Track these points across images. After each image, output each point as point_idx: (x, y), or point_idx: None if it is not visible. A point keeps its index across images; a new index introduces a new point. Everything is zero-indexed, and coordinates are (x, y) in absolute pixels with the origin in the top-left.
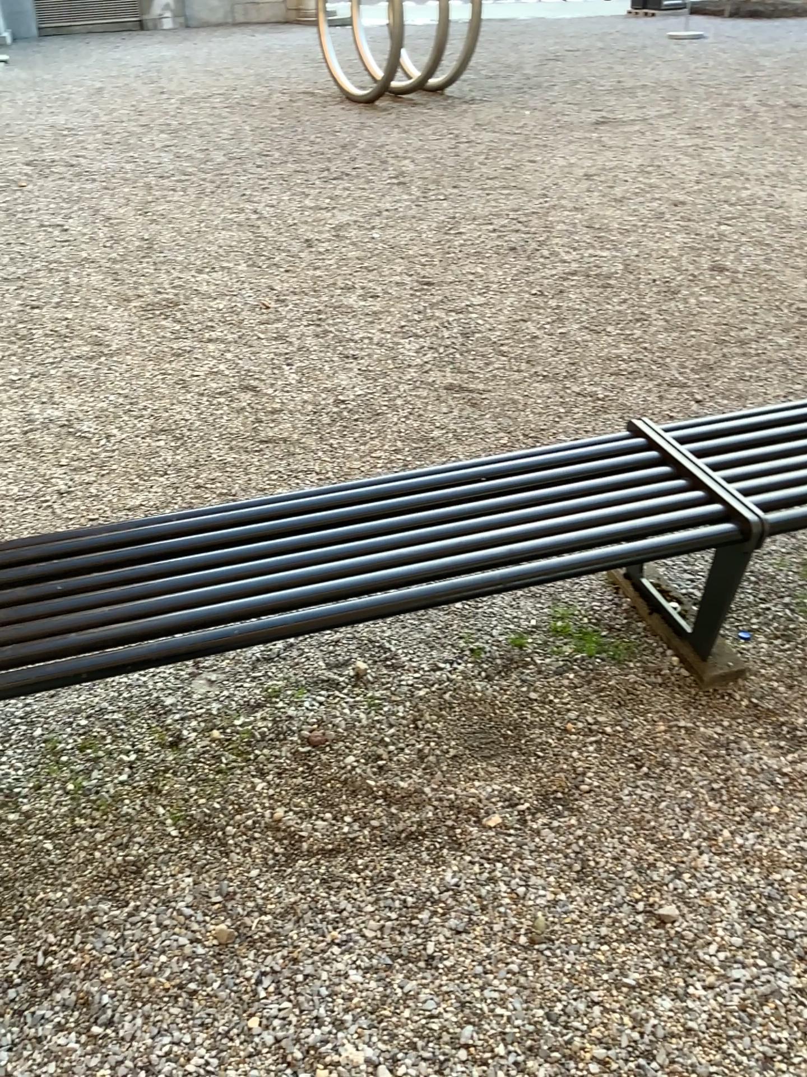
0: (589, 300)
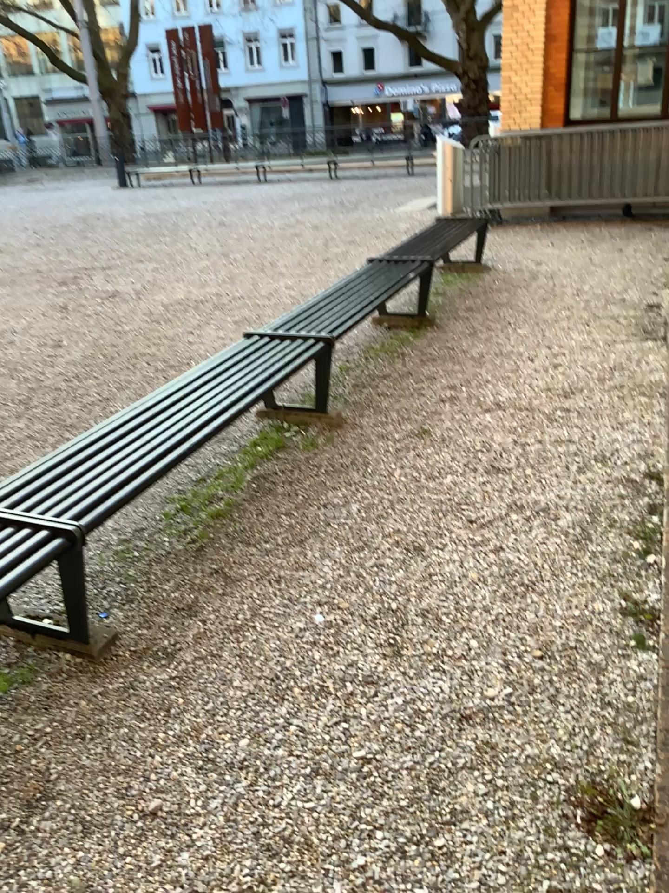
0: None
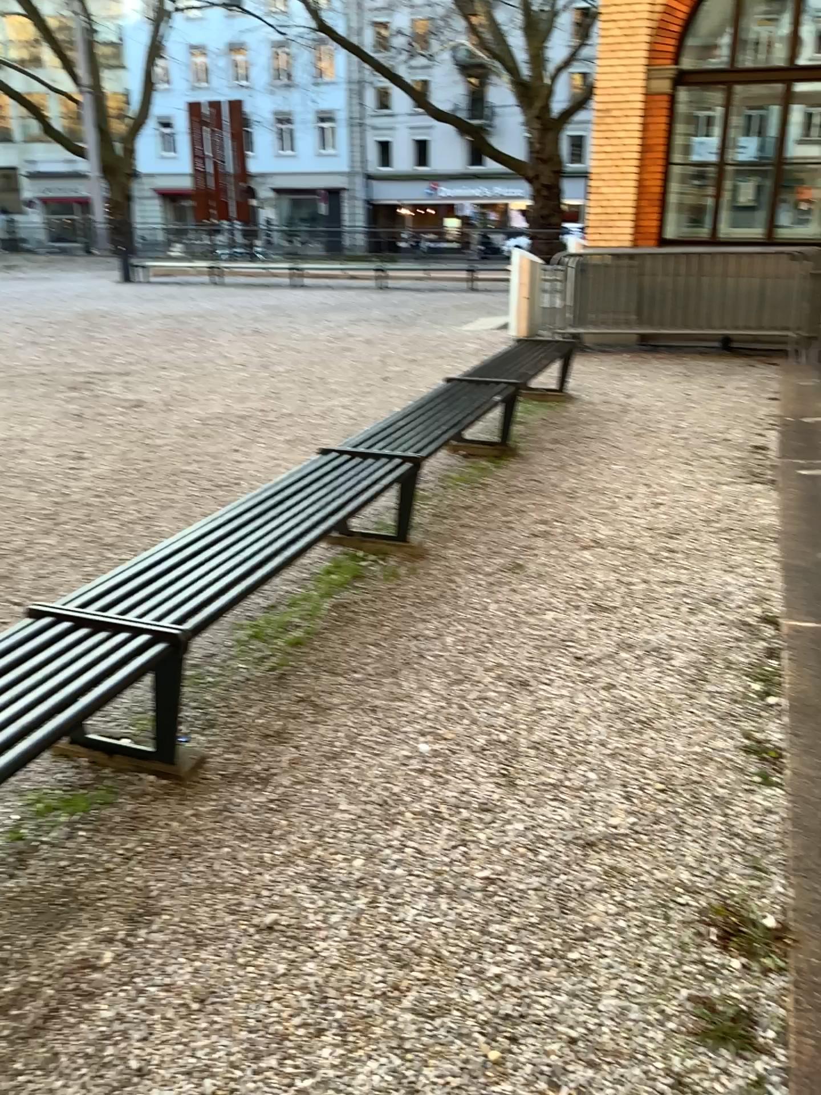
0: None
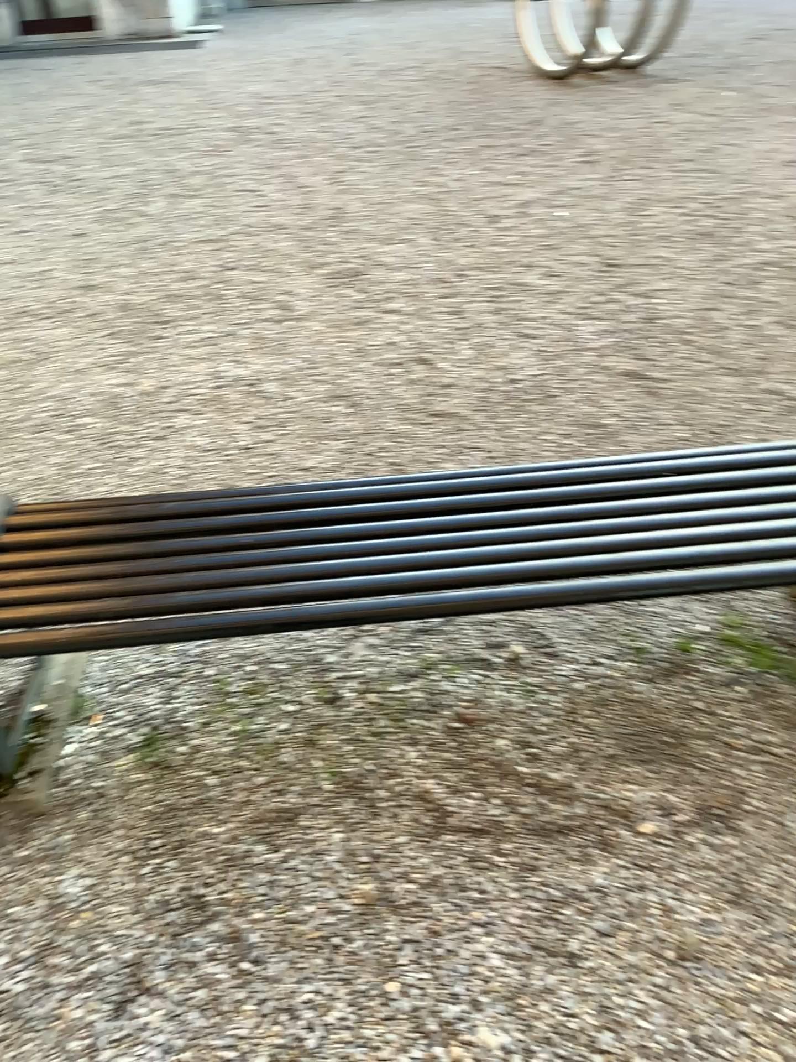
0: (786, 293)
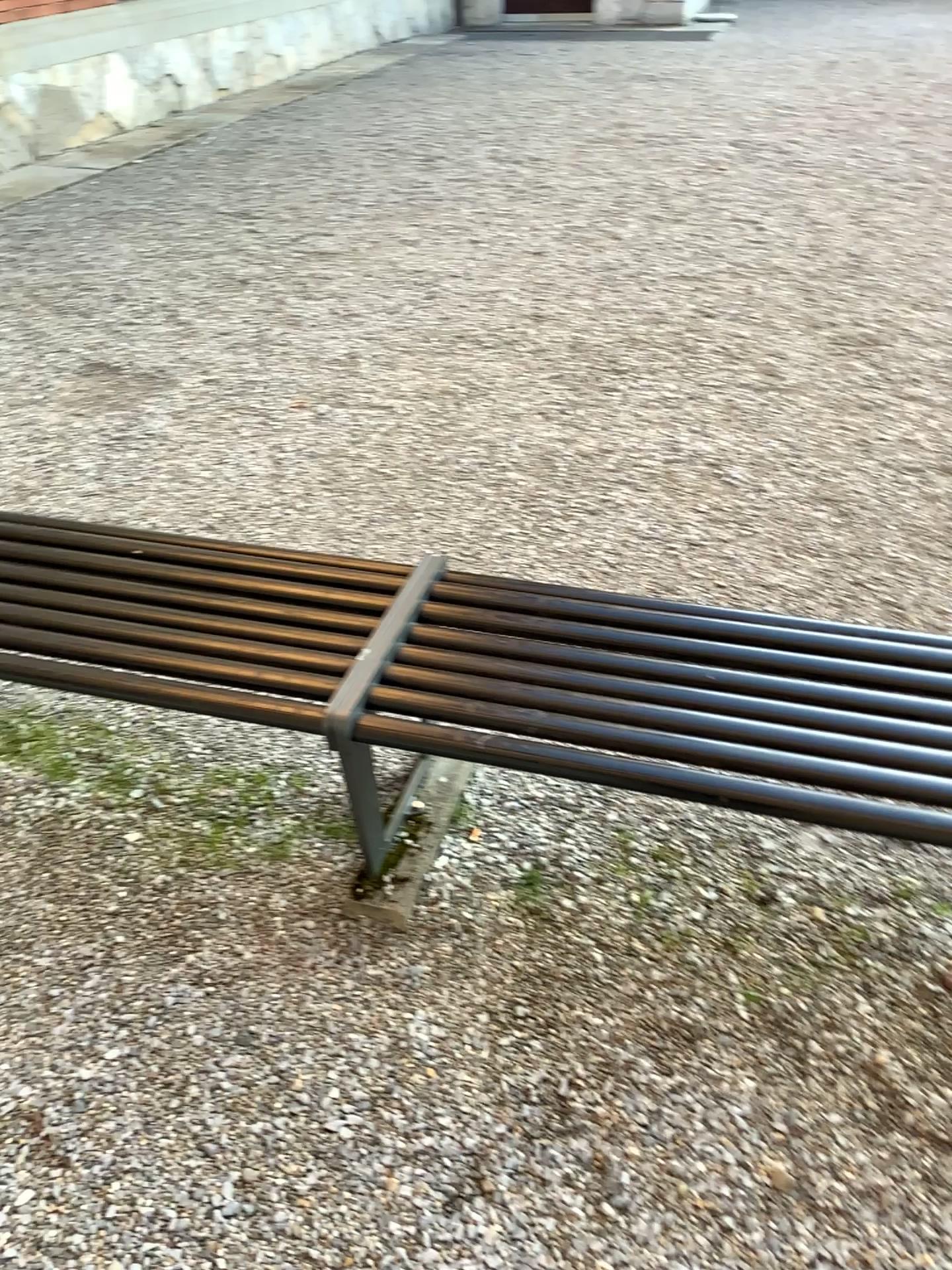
0: None
